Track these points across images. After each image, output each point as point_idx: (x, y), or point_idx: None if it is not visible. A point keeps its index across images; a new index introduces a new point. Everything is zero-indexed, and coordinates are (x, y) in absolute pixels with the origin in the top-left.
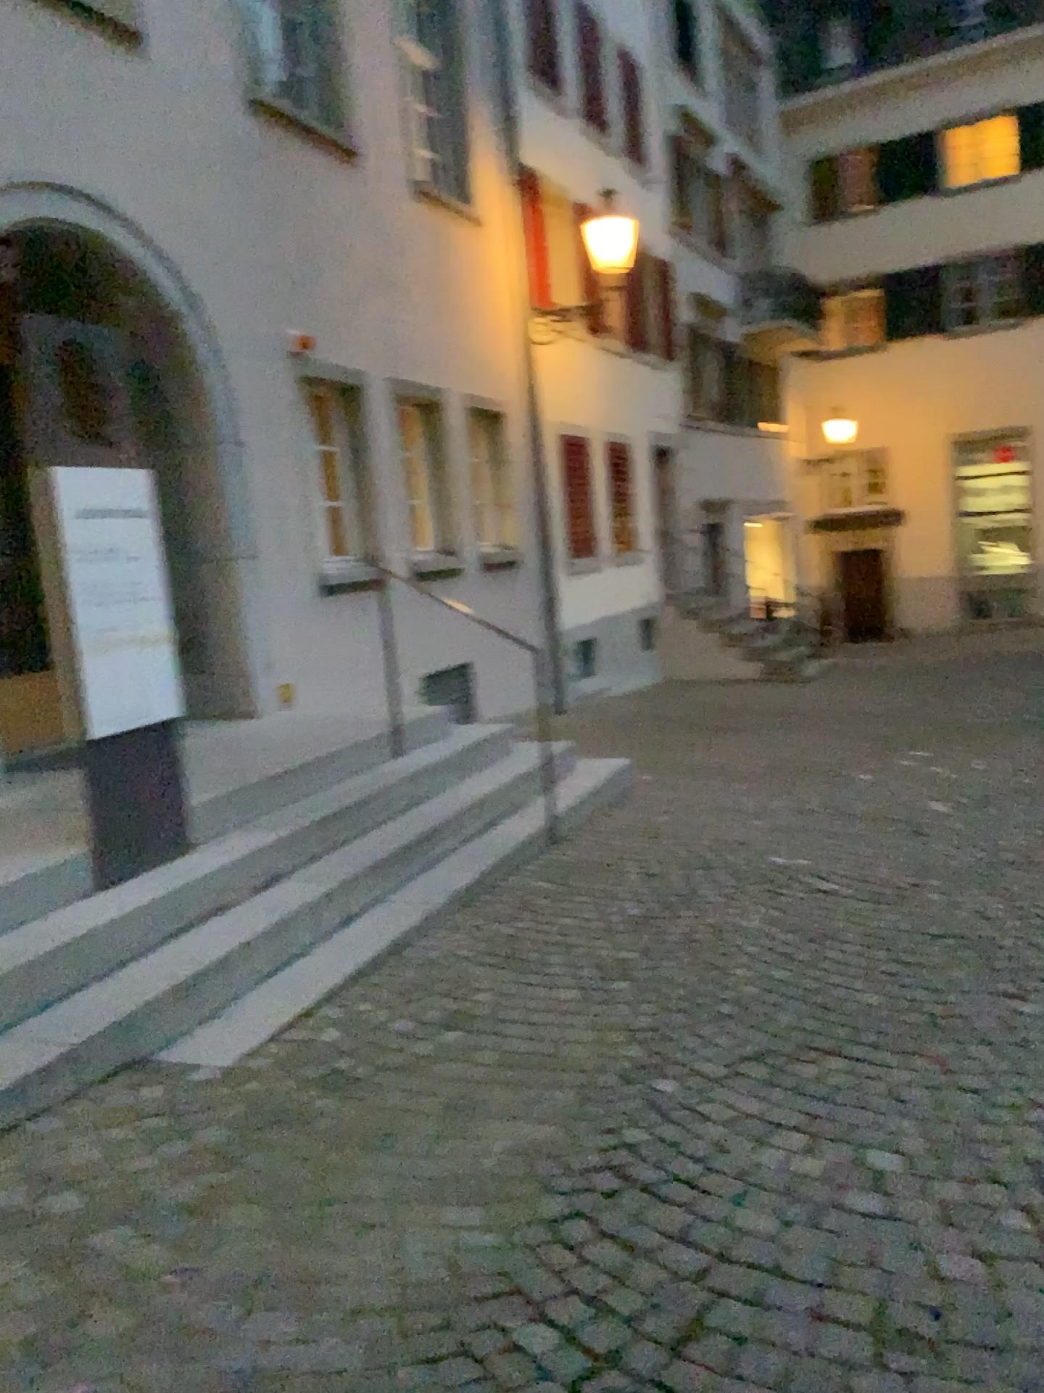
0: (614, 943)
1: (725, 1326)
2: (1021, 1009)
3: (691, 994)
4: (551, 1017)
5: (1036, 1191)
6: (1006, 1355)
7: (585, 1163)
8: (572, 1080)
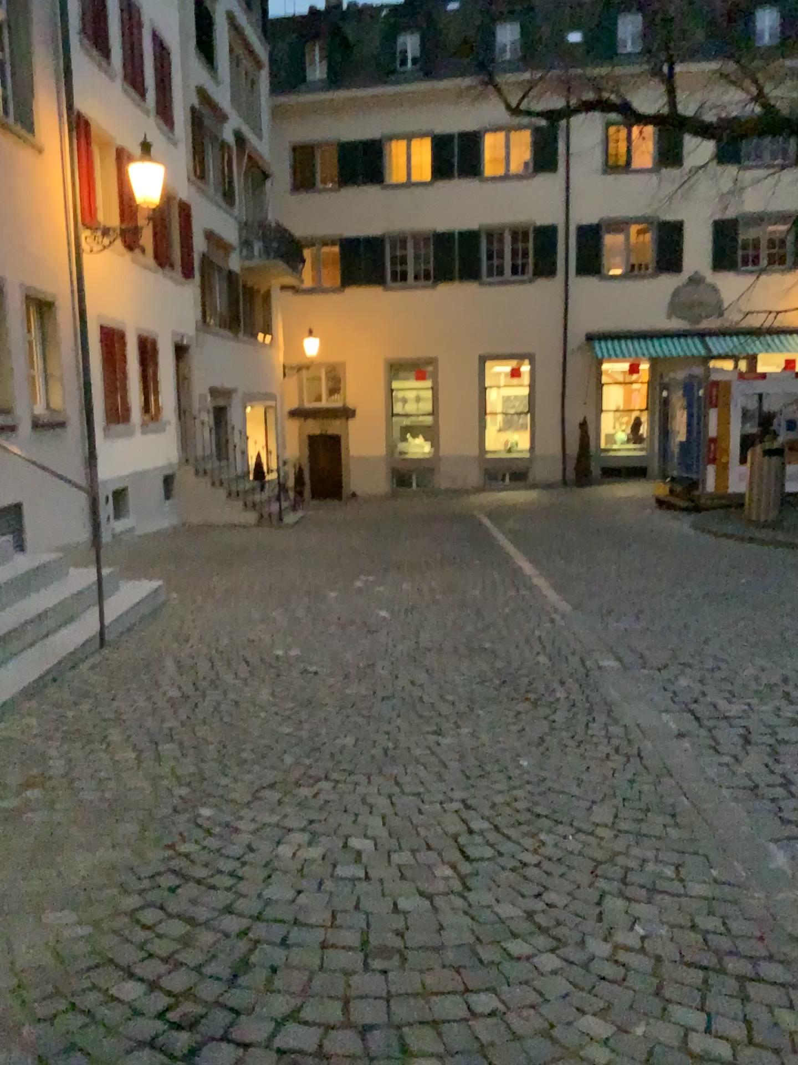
0: (160, 717)
1: (264, 961)
2: (441, 742)
3: (221, 748)
4: (115, 772)
5: (456, 851)
6: (443, 948)
7: (153, 870)
8: (137, 815)
